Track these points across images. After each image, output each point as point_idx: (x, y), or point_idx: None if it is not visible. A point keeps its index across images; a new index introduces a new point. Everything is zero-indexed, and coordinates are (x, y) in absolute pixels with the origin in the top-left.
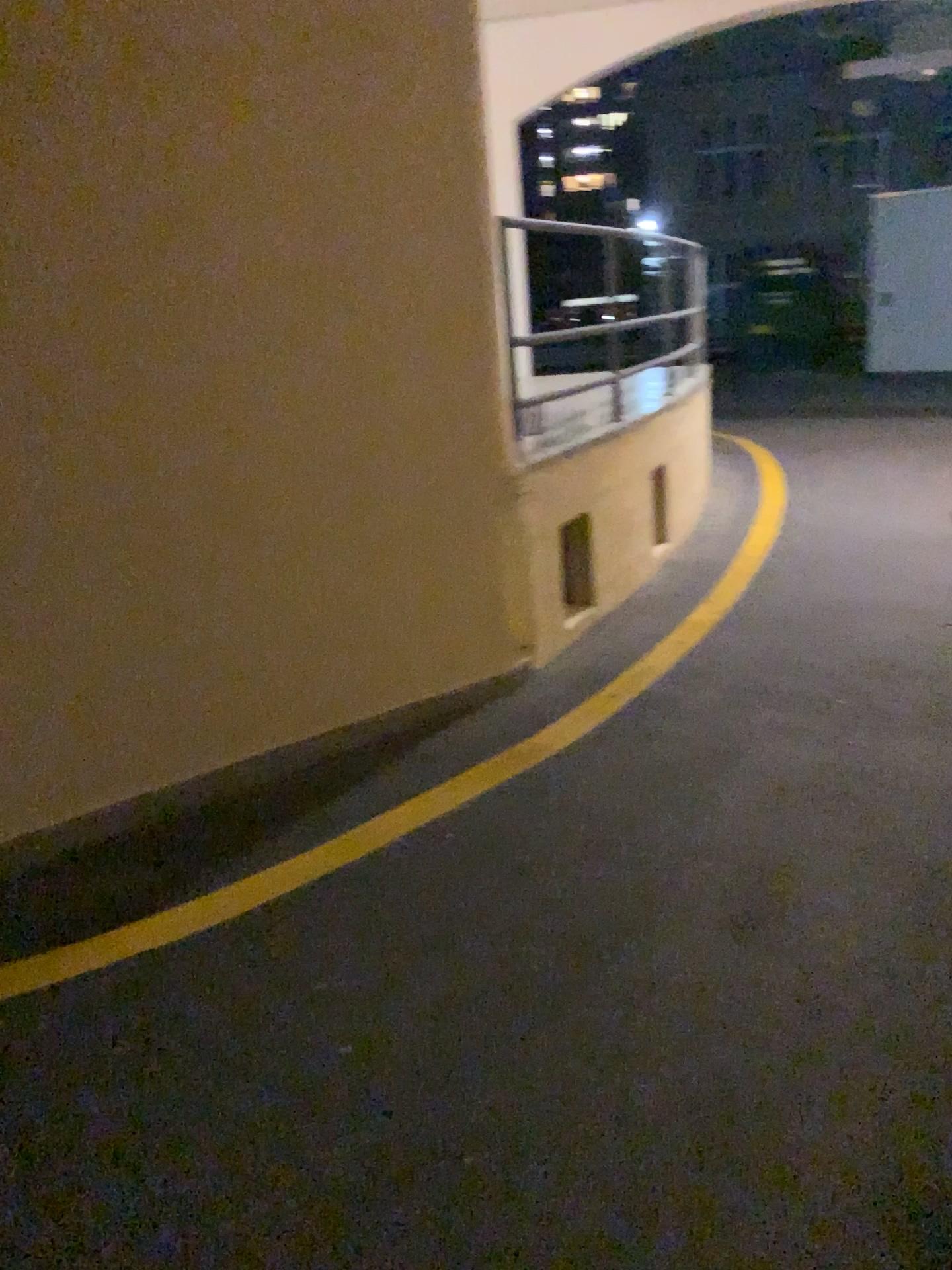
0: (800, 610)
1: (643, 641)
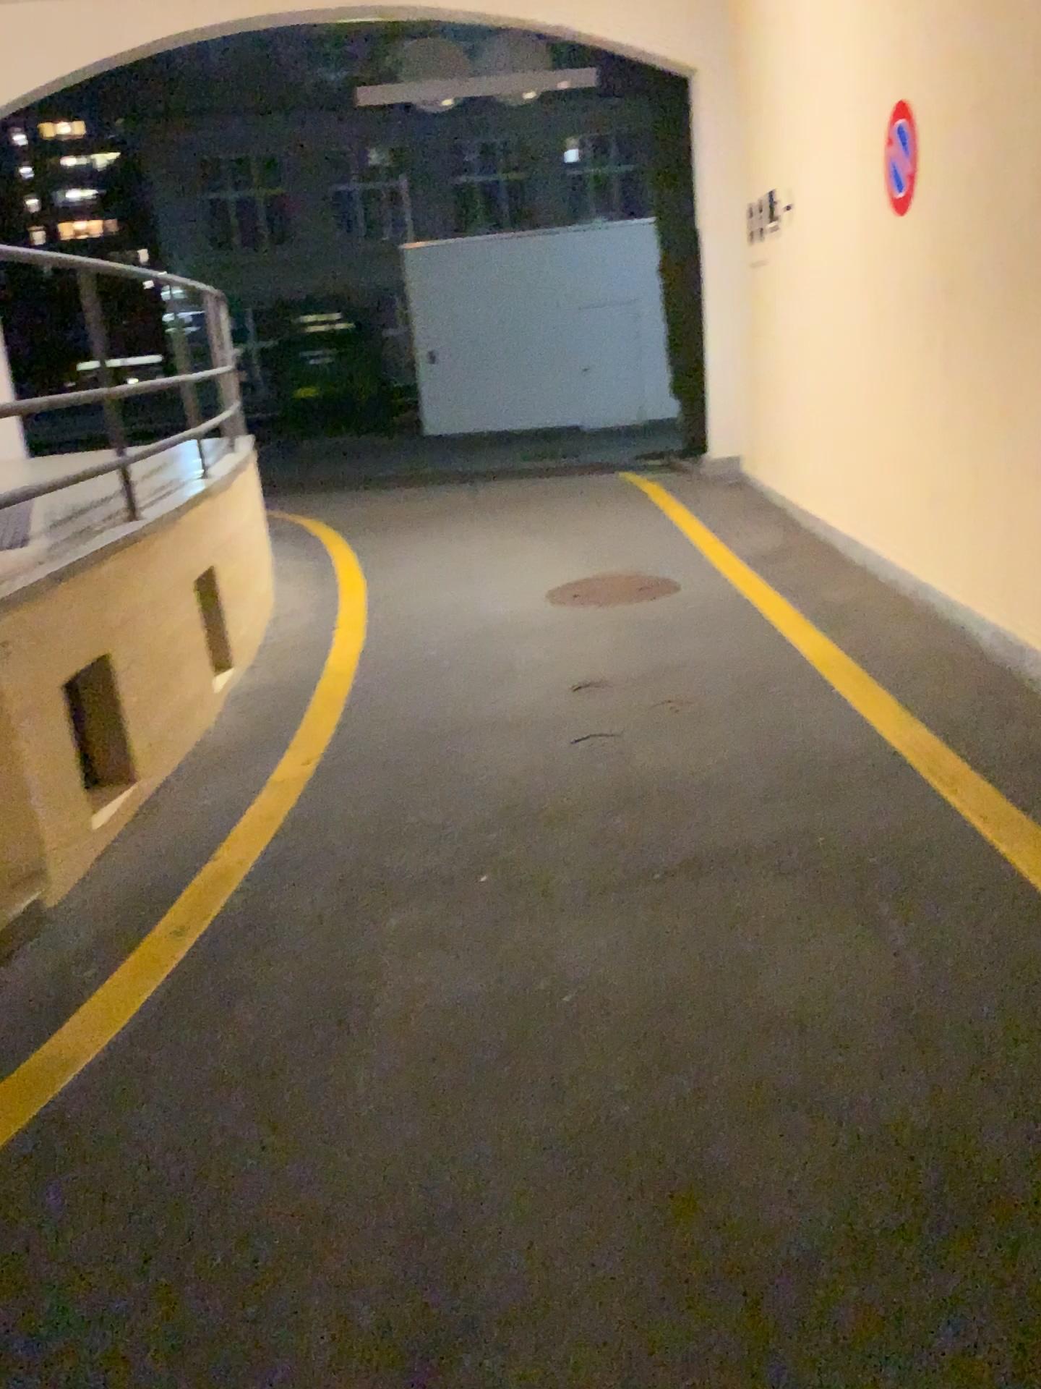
0: (412, 751)
1: (210, 831)
